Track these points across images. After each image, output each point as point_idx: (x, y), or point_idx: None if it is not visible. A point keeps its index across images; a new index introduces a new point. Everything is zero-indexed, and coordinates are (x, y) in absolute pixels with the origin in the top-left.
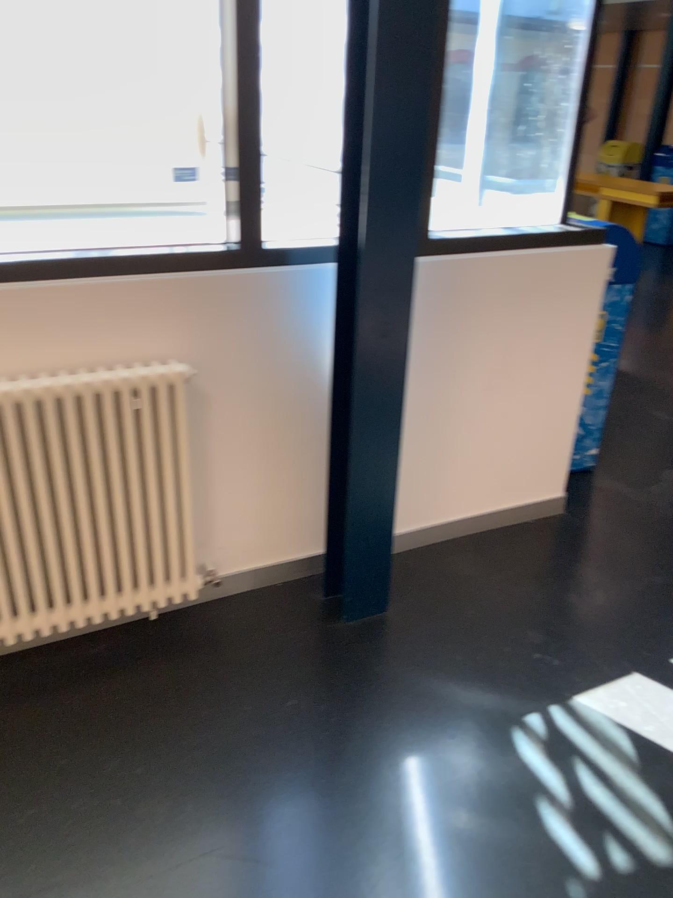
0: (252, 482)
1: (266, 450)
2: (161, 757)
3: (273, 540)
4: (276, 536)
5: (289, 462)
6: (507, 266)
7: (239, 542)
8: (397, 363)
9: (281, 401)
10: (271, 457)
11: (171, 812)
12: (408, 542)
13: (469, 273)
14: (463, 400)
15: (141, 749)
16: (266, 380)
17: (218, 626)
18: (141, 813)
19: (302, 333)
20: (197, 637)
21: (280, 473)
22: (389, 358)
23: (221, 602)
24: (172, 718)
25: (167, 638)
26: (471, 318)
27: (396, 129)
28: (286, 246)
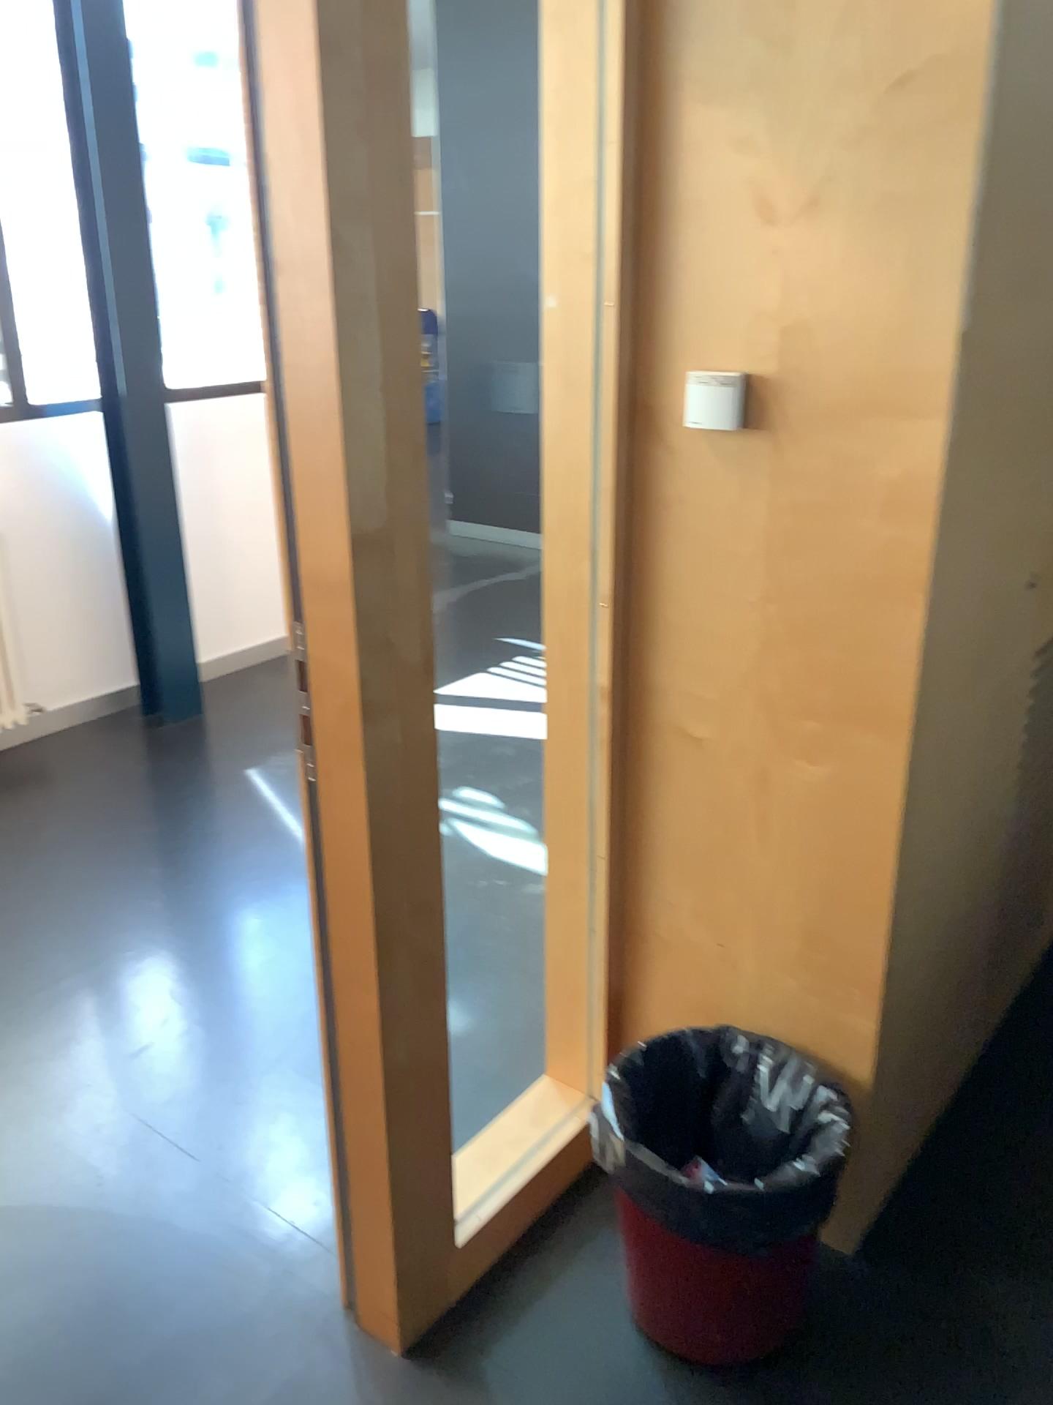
0: (54, 619)
1: (61, 586)
2: (49, 812)
3: (84, 676)
4: (85, 671)
5: (84, 595)
6: (235, 402)
7: (52, 679)
8: (164, 482)
9: (66, 538)
10: (66, 593)
11: (76, 828)
12: (209, 668)
13: (204, 412)
14: (226, 527)
15: (28, 813)
16: (49, 520)
17: (54, 749)
18: (51, 834)
19: (75, 472)
20: (38, 758)
21: (77, 606)
22: (157, 476)
23: (48, 738)
24: (45, 796)
25: (11, 764)
26: (216, 451)
27: (123, 295)
28: (46, 398)
